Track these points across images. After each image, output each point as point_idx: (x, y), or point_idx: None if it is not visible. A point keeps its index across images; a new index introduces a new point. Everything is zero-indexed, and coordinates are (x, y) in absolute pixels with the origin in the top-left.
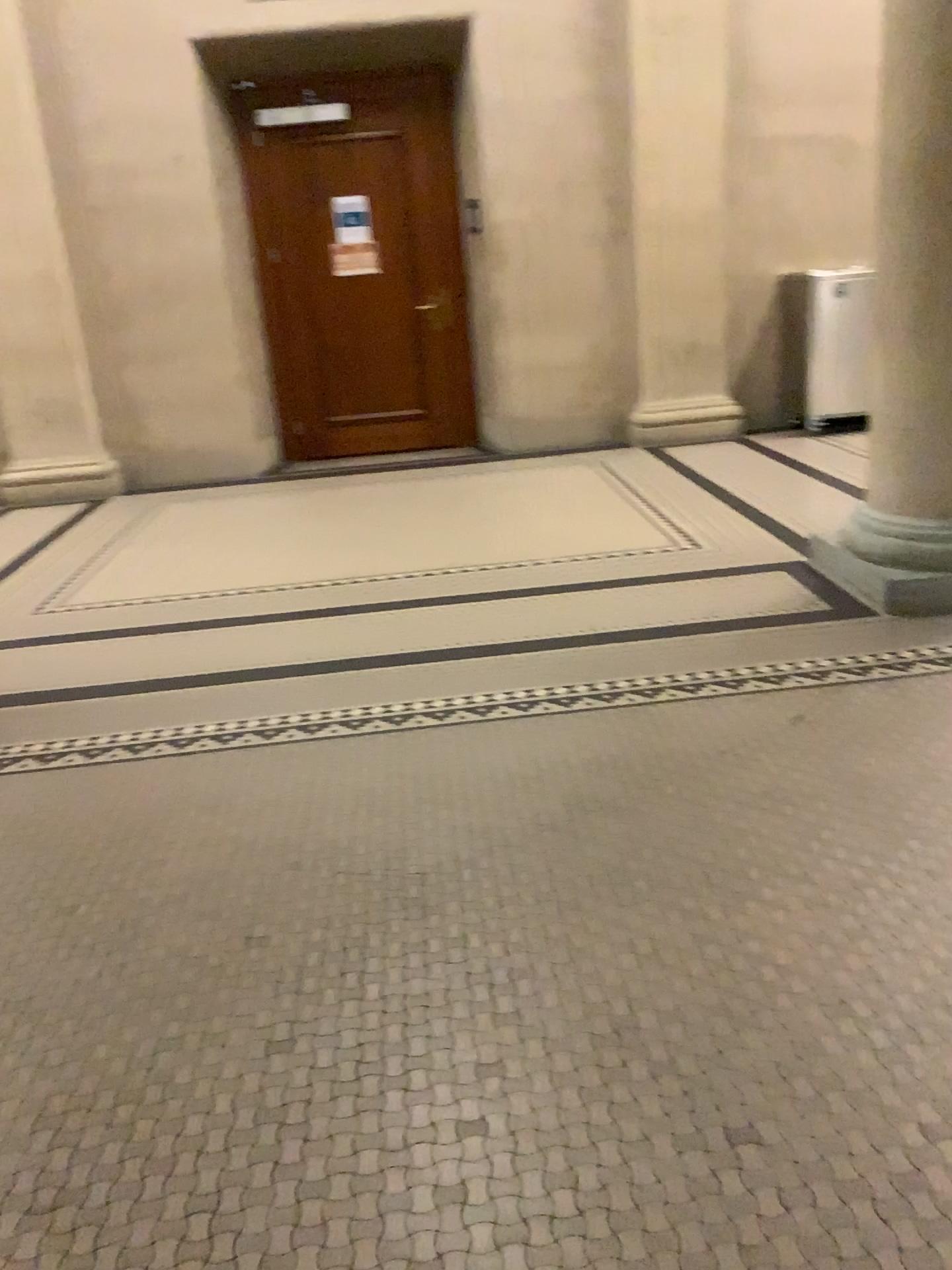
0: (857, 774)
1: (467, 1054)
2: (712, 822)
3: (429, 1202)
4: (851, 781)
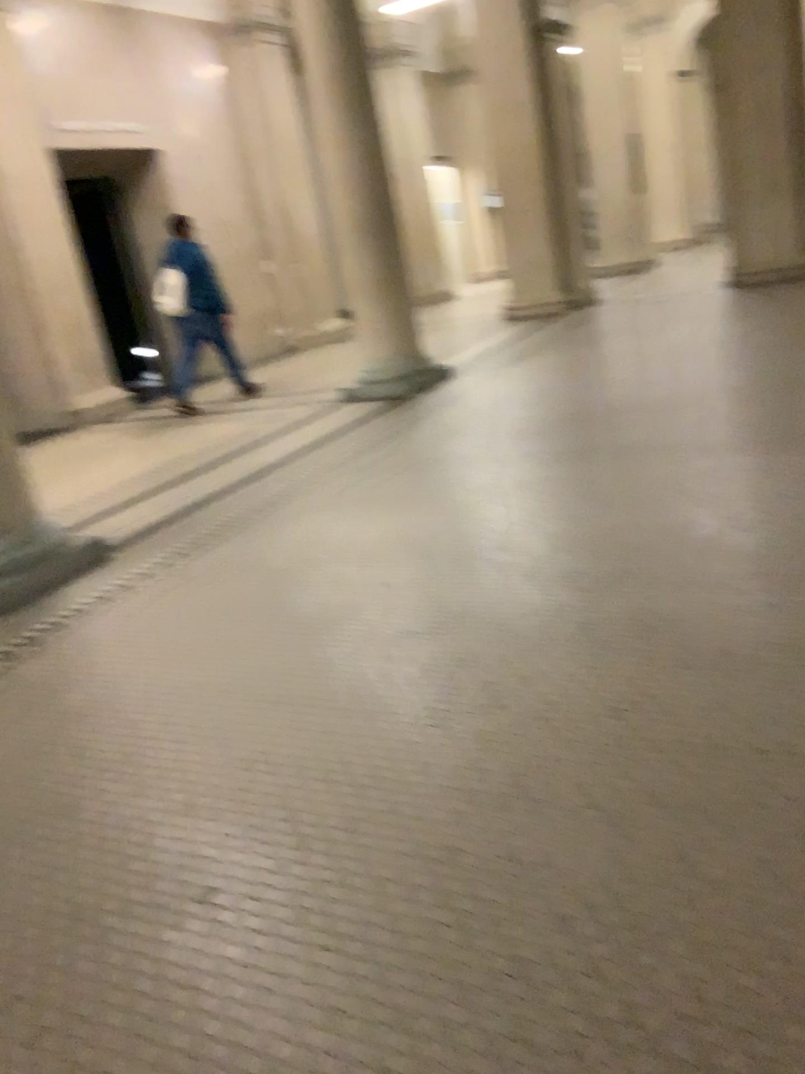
0: (90, 693)
1: (1, 993)
2: (22, 770)
3: (77, 1069)
4: (90, 698)
